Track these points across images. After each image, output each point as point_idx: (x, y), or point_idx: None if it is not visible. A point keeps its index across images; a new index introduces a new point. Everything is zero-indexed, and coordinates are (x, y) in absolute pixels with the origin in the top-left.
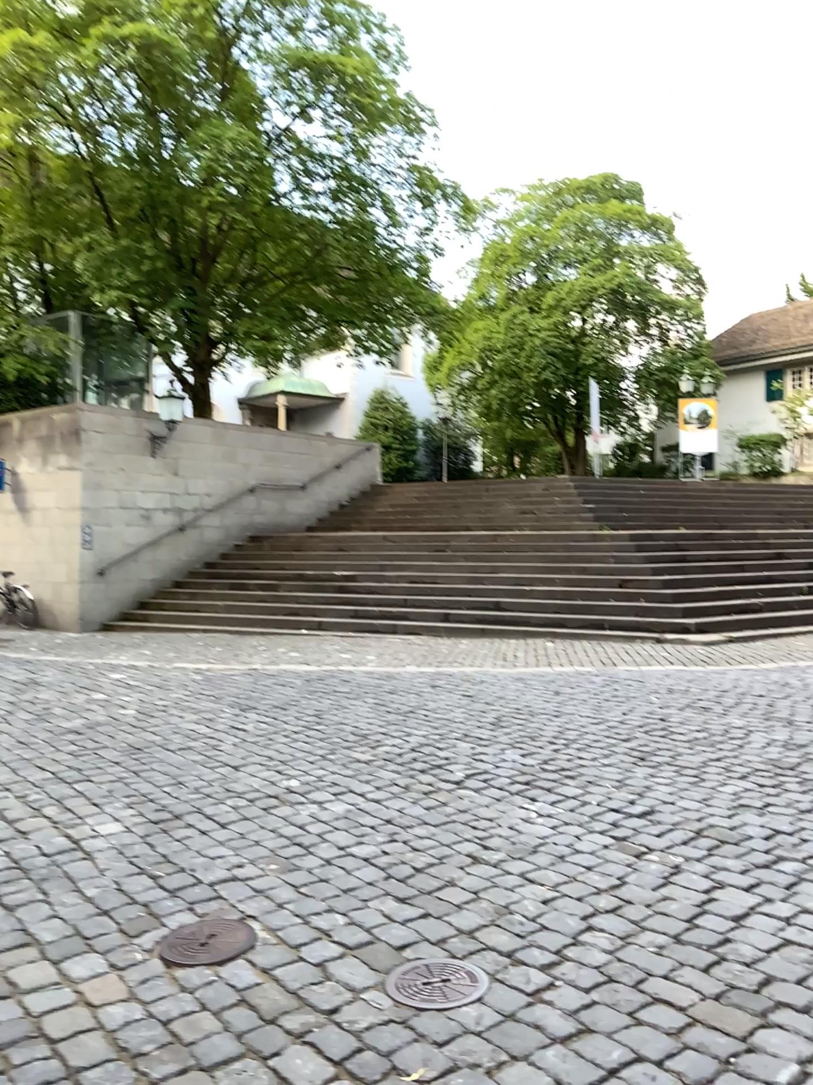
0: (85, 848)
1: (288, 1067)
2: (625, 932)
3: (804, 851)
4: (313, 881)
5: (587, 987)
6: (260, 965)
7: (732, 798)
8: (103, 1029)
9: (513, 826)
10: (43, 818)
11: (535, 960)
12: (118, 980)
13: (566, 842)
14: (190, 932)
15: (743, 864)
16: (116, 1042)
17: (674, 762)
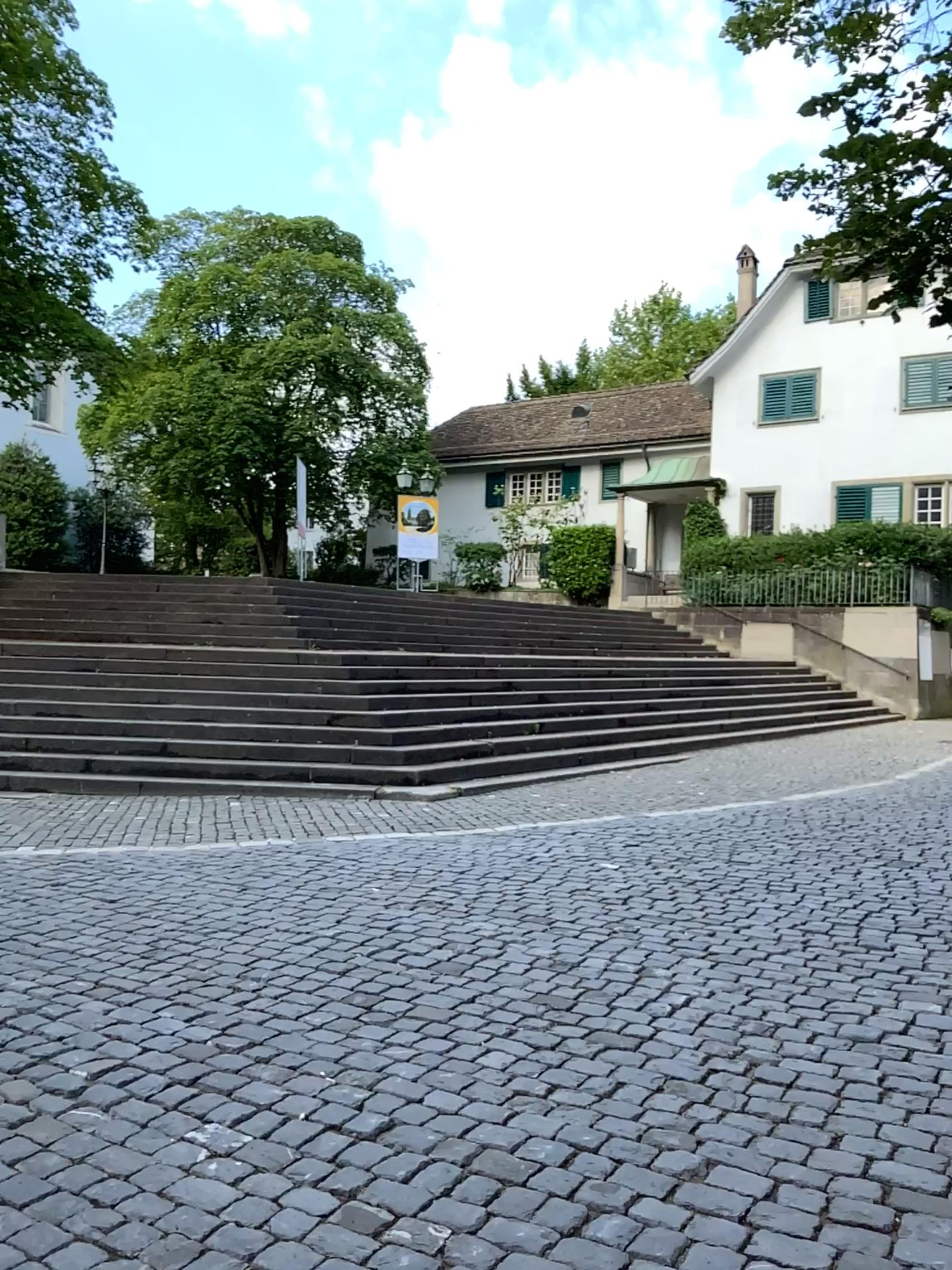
0: None
1: None
2: None
3: (624, 1189)
4: None
5: None
6: None
7: (506, 1085)
8: None
9: (163, 1191)
10: None
11: None
12: None
13: (256, 1223)
14: None
15: (543, 1236)
16: None
17: (416, 1016)
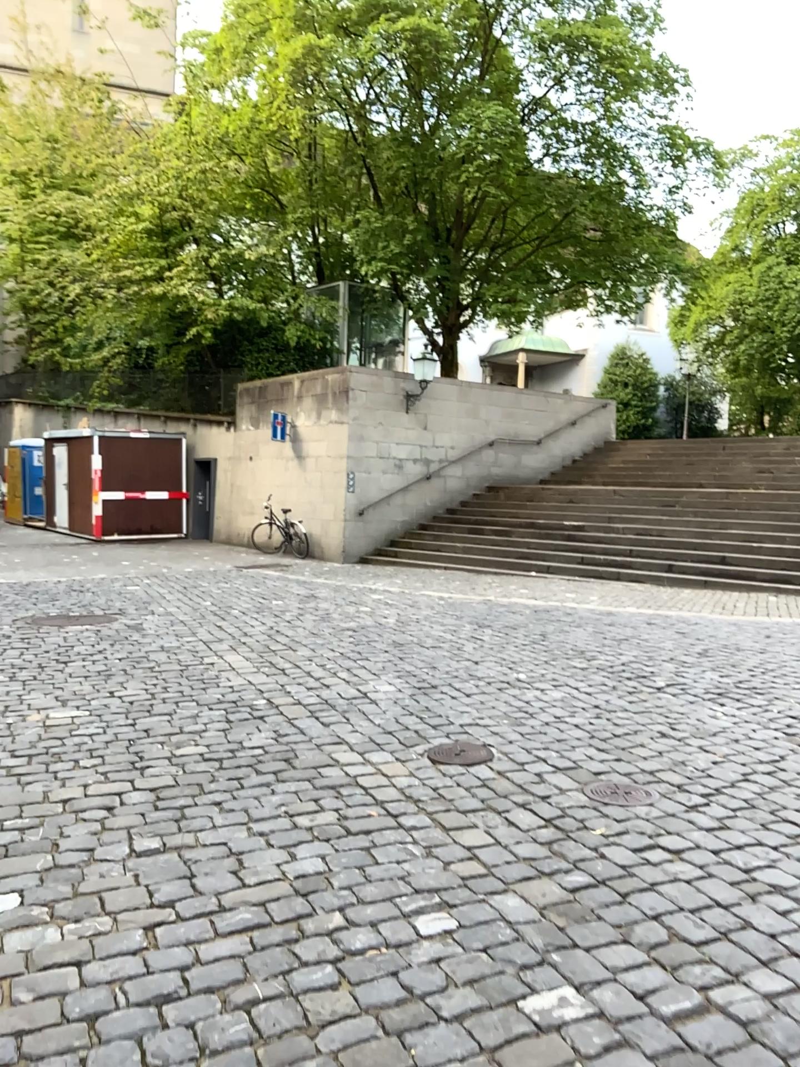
0: (371, 697)
1: (514, 816)
2: (772, 782)
3: None
4: (536, 732)
5: (733, 806)
6: (497, 769)
7: None
8: (396, 787)
9: (699, 717)
10: (338, 678)
11: (697, 789)
12: (402, 765)
13: (741, 730)
14: (448, 748)
15: None
16: (404, 793)
17: None
